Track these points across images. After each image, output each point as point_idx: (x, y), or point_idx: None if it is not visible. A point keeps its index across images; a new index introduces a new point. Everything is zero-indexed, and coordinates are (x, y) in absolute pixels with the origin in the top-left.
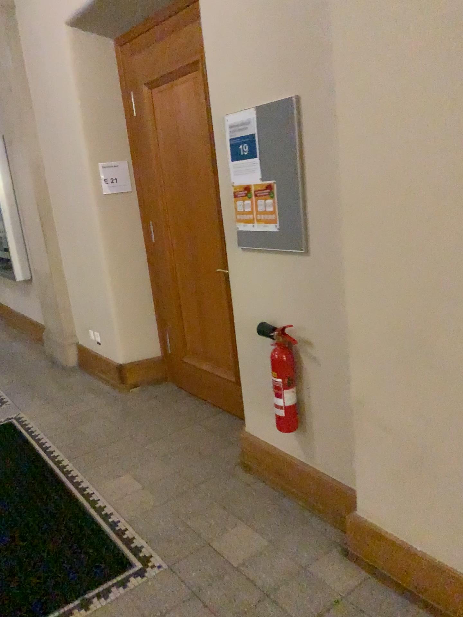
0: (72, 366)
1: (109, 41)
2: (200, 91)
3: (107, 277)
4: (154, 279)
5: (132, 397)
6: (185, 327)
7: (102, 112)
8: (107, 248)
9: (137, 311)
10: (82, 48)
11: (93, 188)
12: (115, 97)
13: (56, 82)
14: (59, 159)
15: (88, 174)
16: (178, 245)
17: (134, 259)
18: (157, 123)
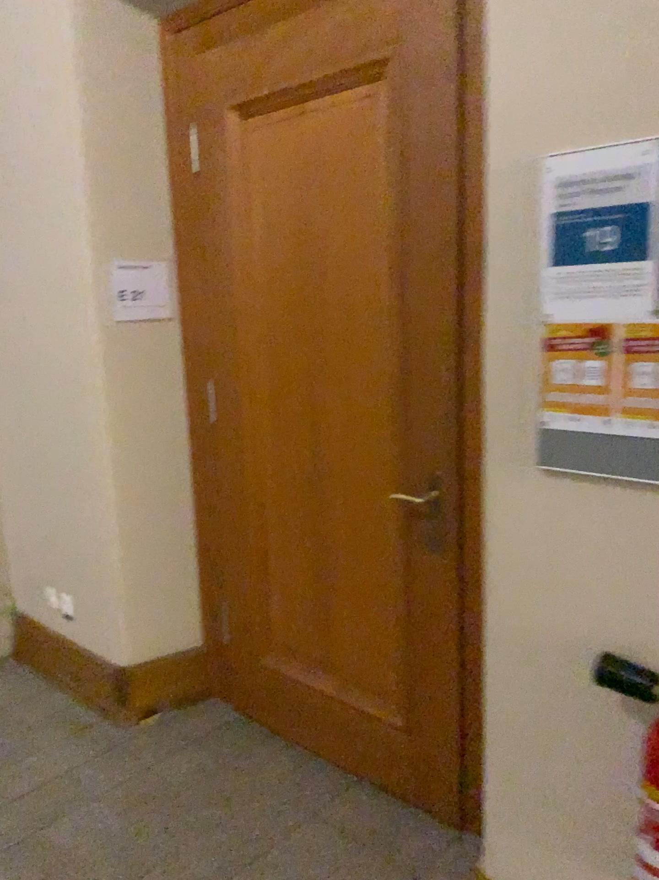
0: (4, 657)
1: (153, 23)
2: (379, 128)
3: (109, 492)
4: (204, 496)
5: (148, 741)
6: (272, 600)
7: (128, 160)
8: (114, 432)
9: (167, 560)
10: (100, 26)
11: (97, 311)
12: (156, 134)
13: (25, 95)
14: (14, 248)
15: (89, 280)
16: (276, 437)
17: (167, 457)
18: (251, 191)
